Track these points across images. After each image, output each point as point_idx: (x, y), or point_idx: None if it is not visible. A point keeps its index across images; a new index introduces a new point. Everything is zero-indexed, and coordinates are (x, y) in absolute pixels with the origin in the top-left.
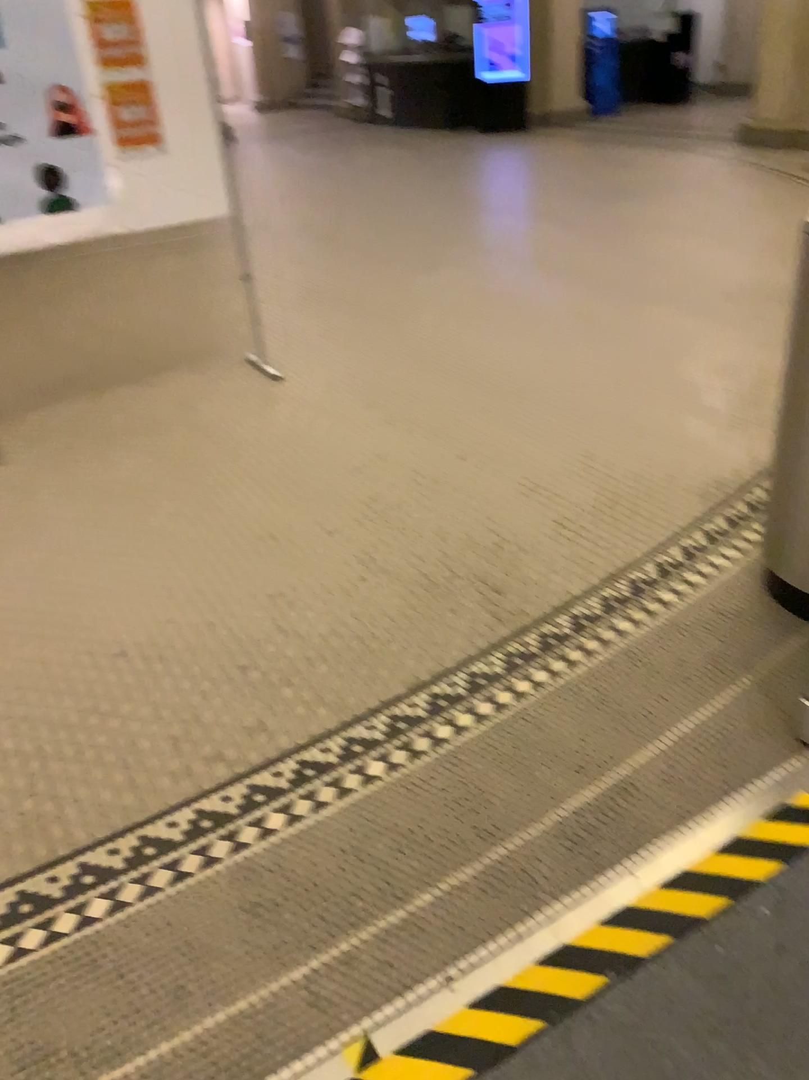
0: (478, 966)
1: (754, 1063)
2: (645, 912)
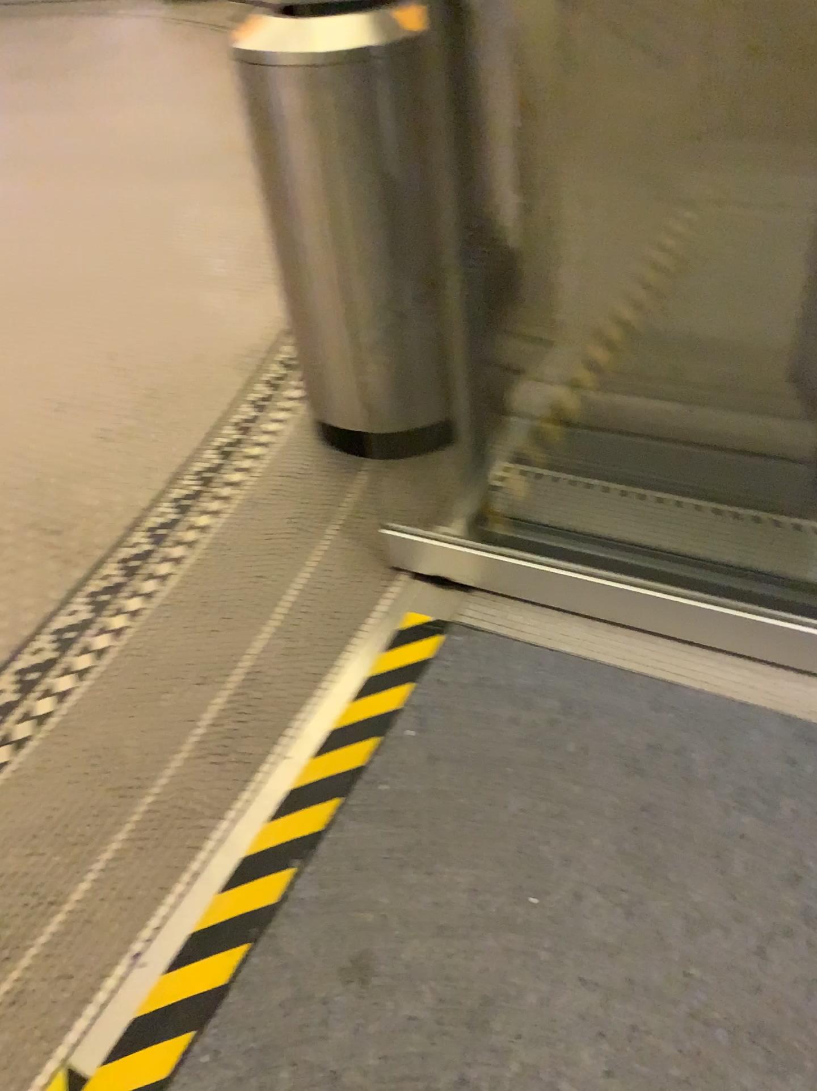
0: (163, 927)
1: (445, 877)
2: (312, 790)
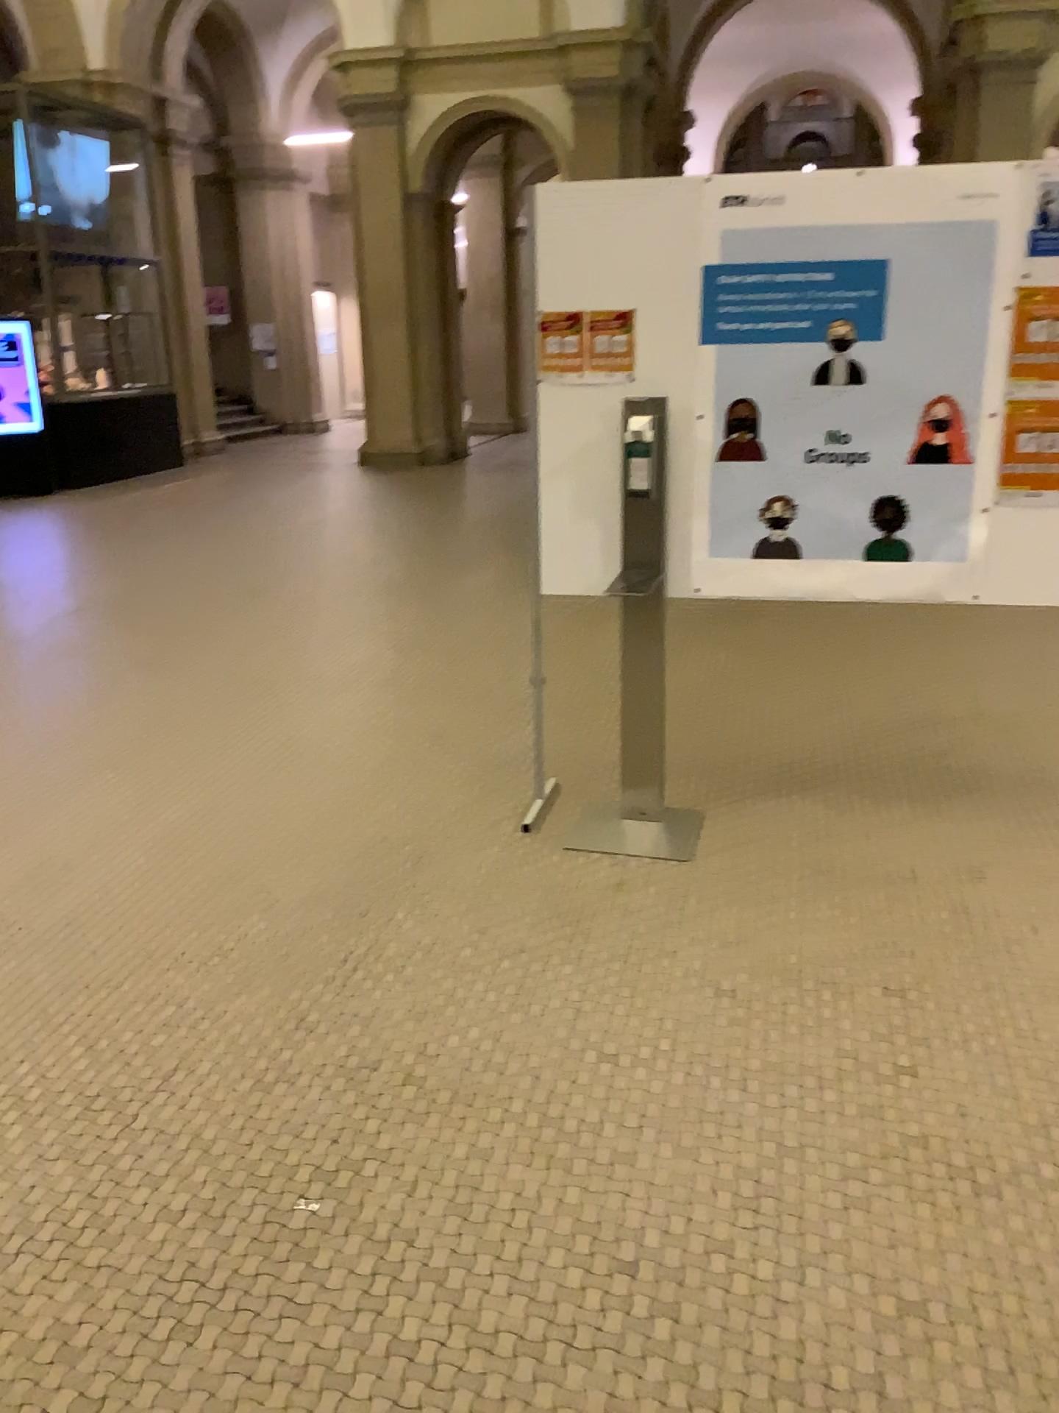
0: None
1: None
2: None
